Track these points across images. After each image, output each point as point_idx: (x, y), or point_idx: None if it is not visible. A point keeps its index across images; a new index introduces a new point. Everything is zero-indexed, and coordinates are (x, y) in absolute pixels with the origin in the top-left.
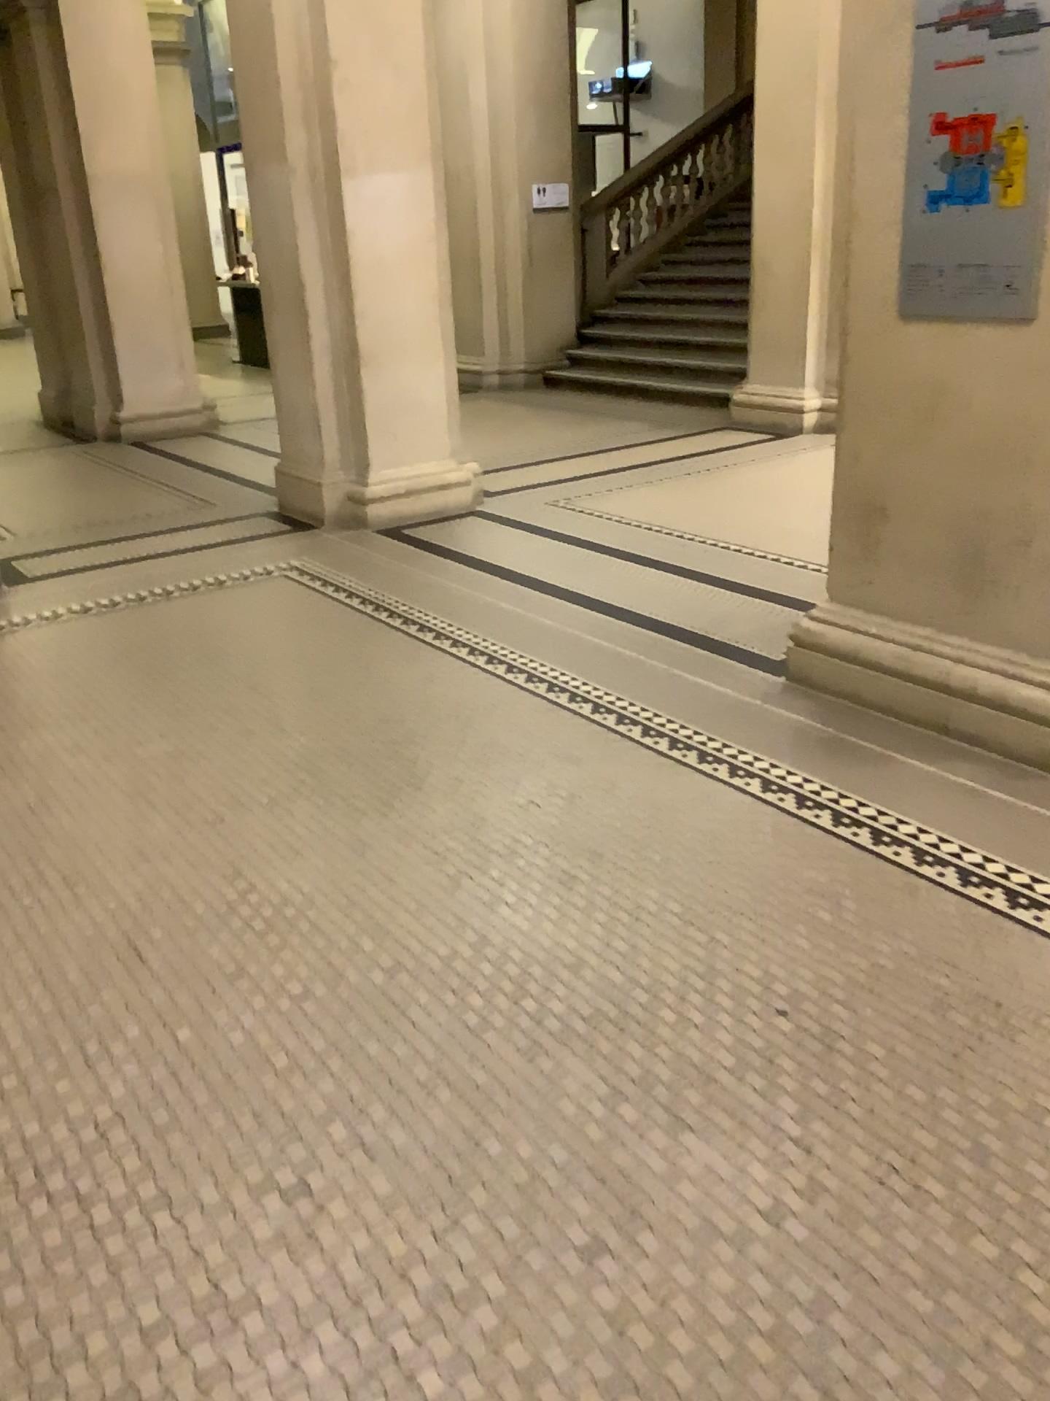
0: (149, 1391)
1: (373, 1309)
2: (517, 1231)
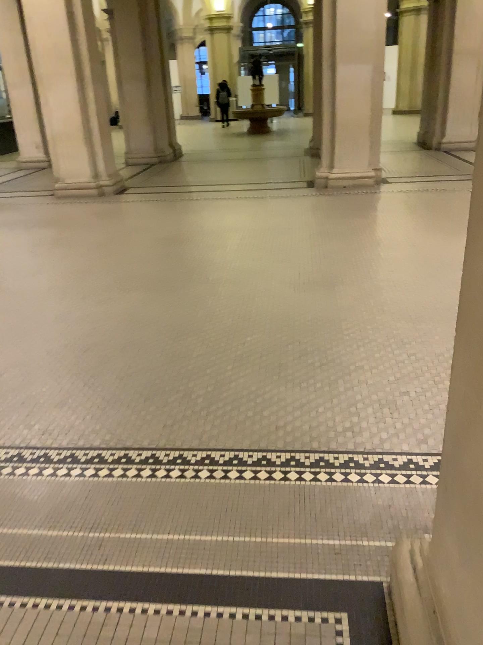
0: (357, 277)
1: (397, 281)
2: (430, 281)
